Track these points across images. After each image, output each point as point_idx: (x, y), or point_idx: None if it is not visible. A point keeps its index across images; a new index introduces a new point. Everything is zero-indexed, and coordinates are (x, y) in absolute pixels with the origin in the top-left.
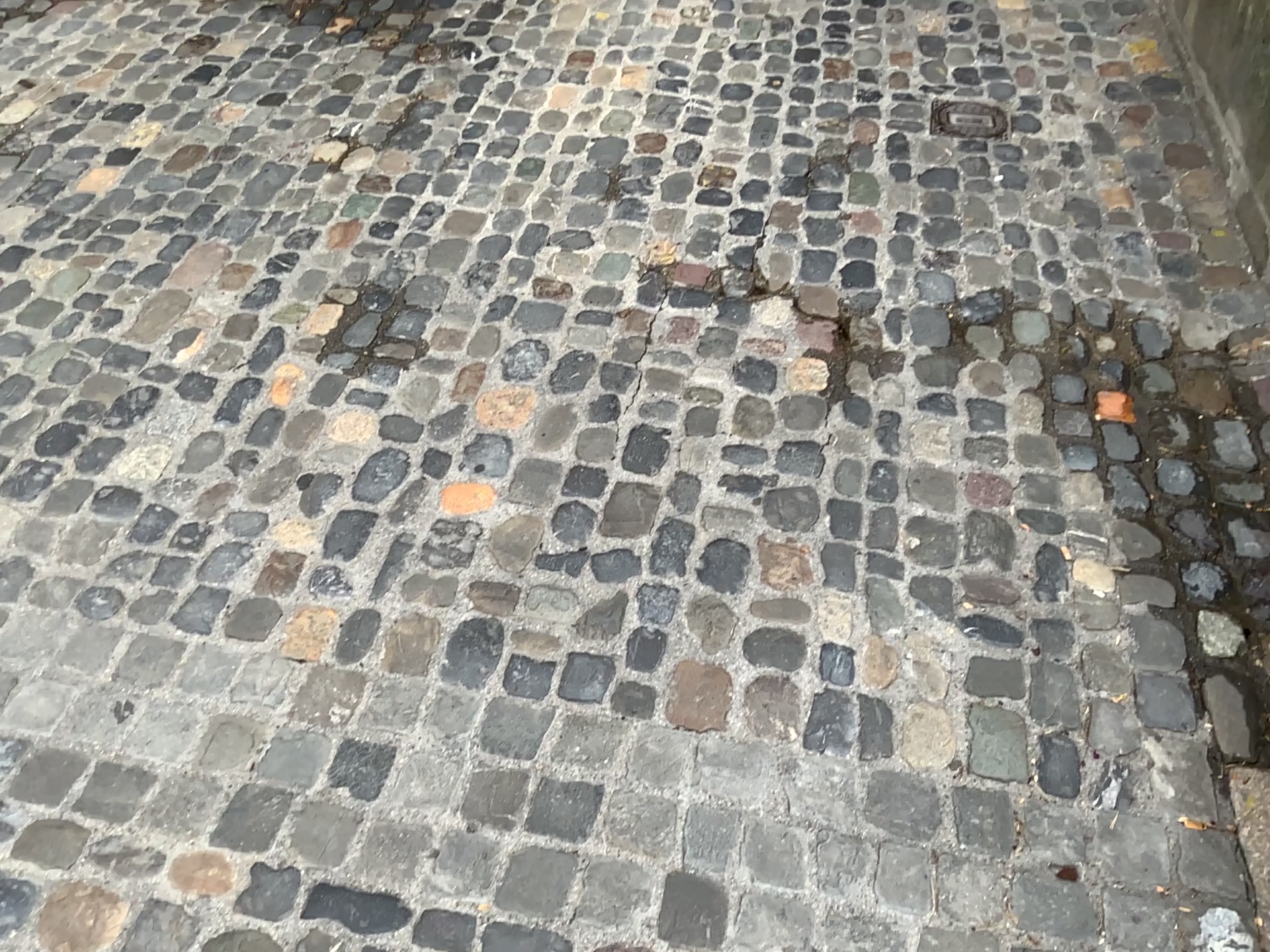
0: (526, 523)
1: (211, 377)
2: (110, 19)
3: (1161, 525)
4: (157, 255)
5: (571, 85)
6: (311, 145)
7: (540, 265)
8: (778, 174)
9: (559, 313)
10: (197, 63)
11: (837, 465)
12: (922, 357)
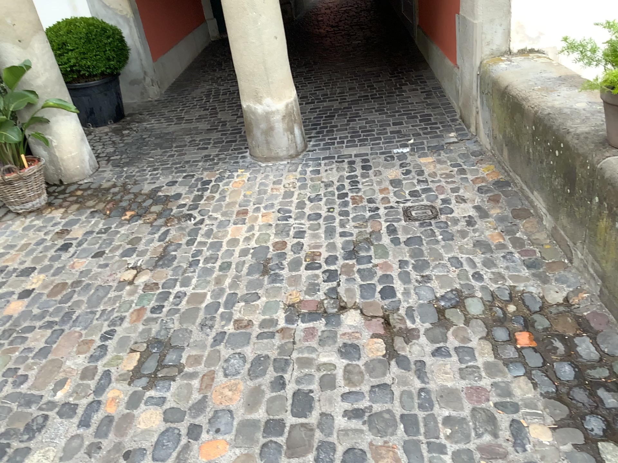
0: (247, 457)
1: (74, 403)
2: (17, 227)
3: (565, 398)
4: (43, 341)
5: (238, 225)
6: (118, 272)
7: (235, 314)
8: (340, 251)
9: (248, 337)
10: (60, 242)
11: (399, 394)
12: (427, 329)
